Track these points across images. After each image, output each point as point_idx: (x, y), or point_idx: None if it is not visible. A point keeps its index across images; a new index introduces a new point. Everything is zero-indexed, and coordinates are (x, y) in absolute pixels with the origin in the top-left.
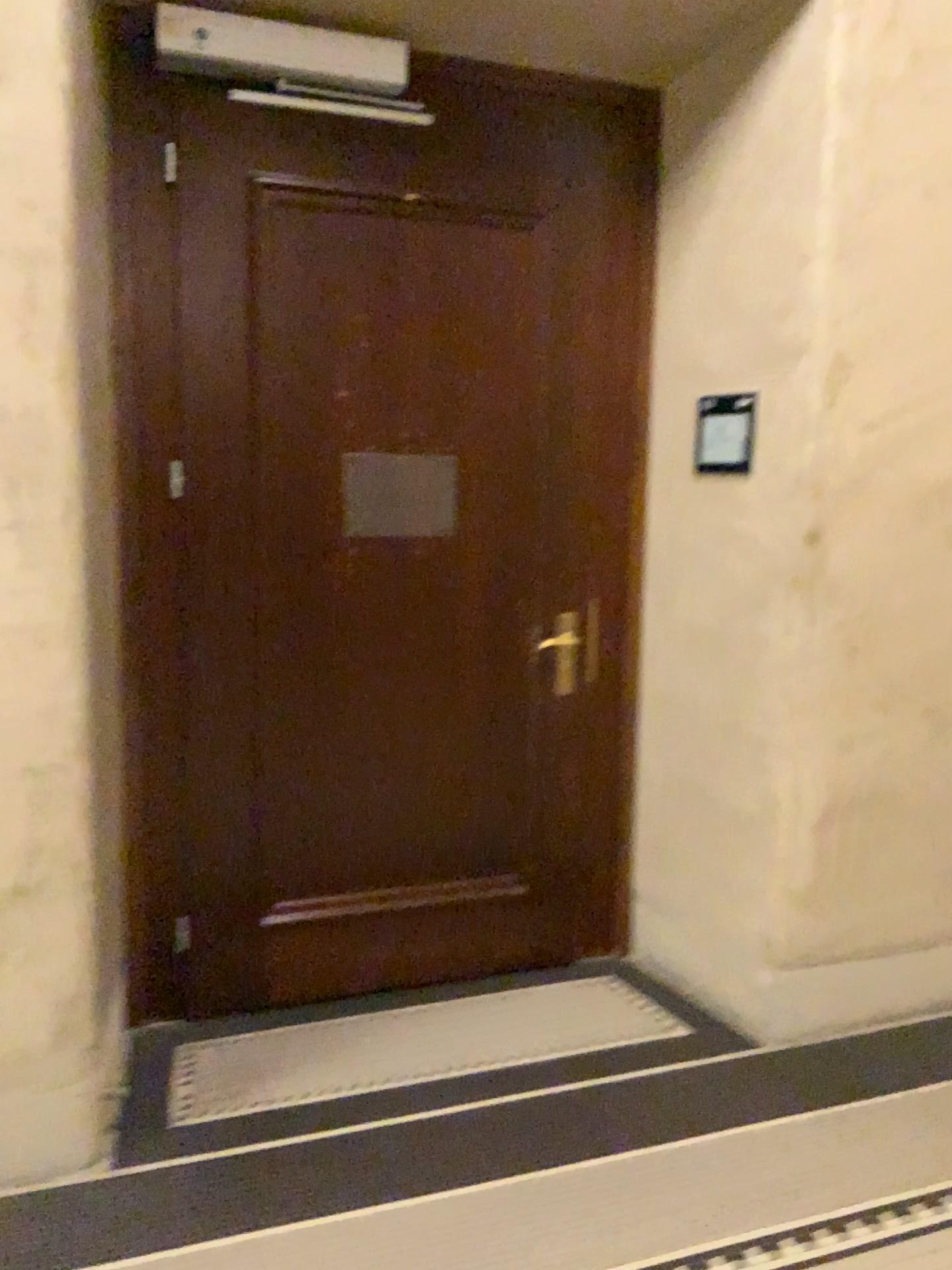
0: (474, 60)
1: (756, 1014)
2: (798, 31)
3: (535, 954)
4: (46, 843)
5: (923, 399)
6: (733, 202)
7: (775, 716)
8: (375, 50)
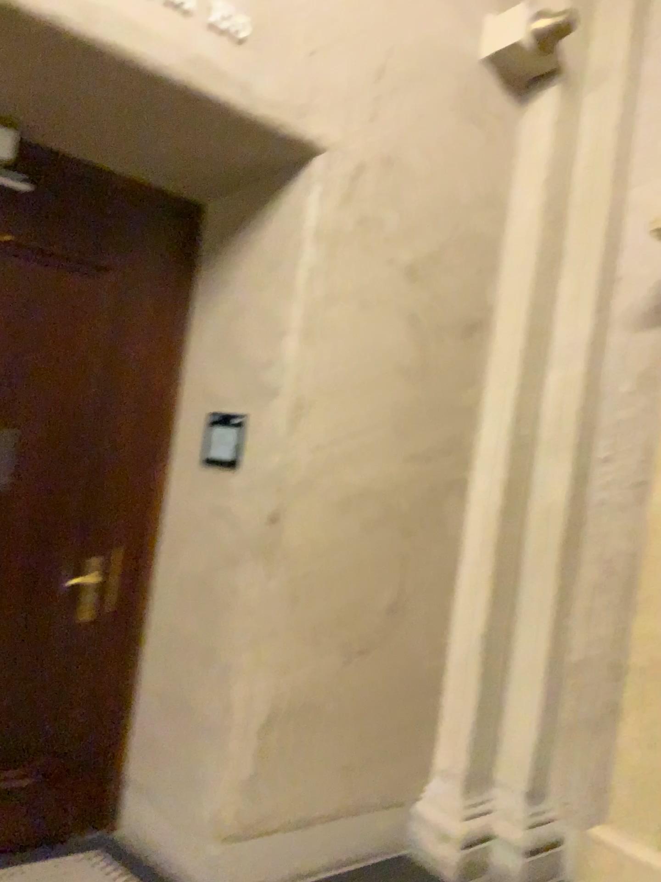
0: (72, 154)
1: (205, 878)
2: (292, 188)
3: (36, 832)
4: None
5: (353, 432)
6: (243, 285)
7: (238, 645)
8: None
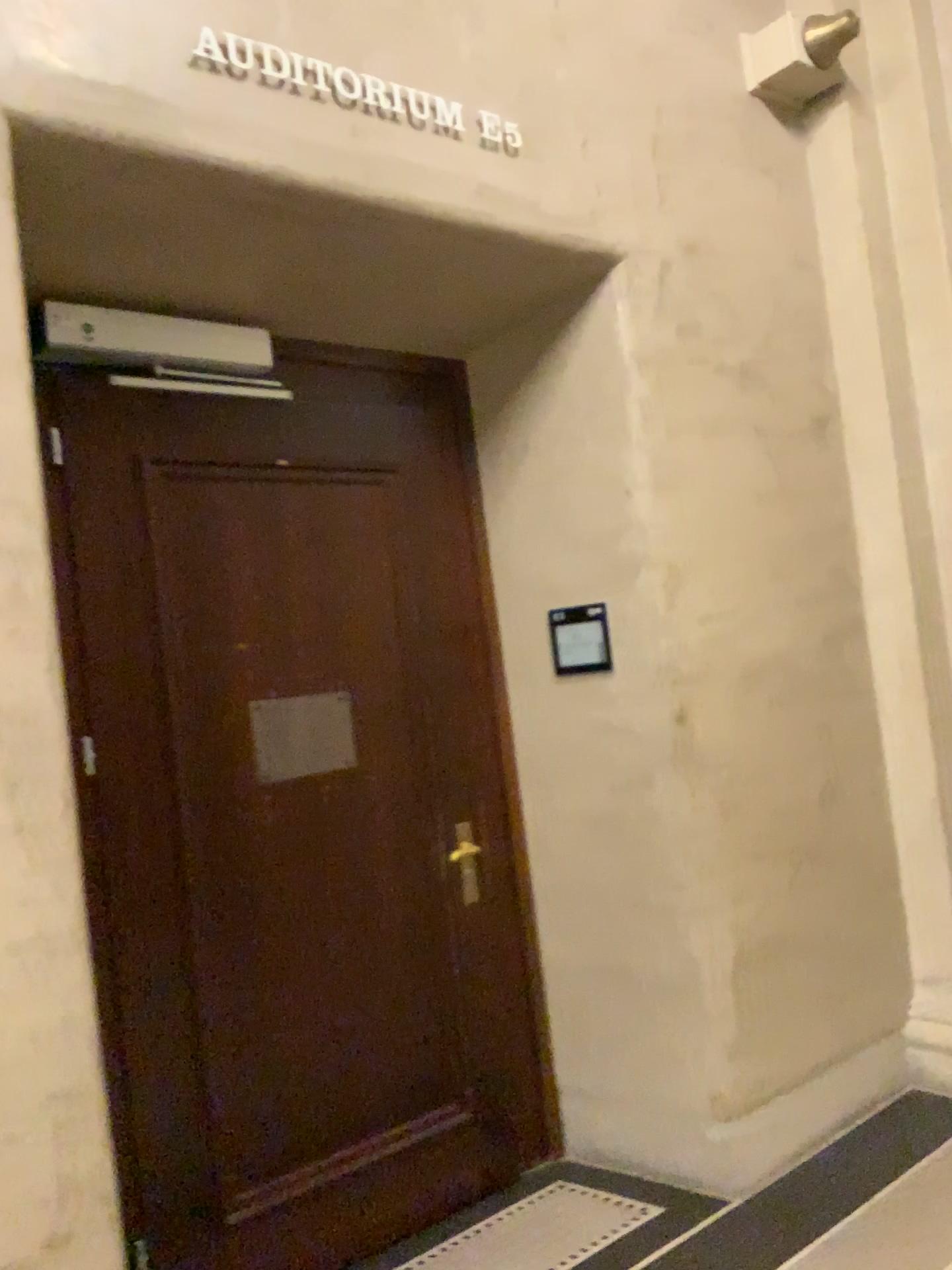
0: (315, 341)
1: (714, 1170)
2: (591, 314)
3: (482, 1177)
4: (68, 1178)
5: (733, 590)
6: (552, 447)
7: (678, 880)
8: (239, 337)
